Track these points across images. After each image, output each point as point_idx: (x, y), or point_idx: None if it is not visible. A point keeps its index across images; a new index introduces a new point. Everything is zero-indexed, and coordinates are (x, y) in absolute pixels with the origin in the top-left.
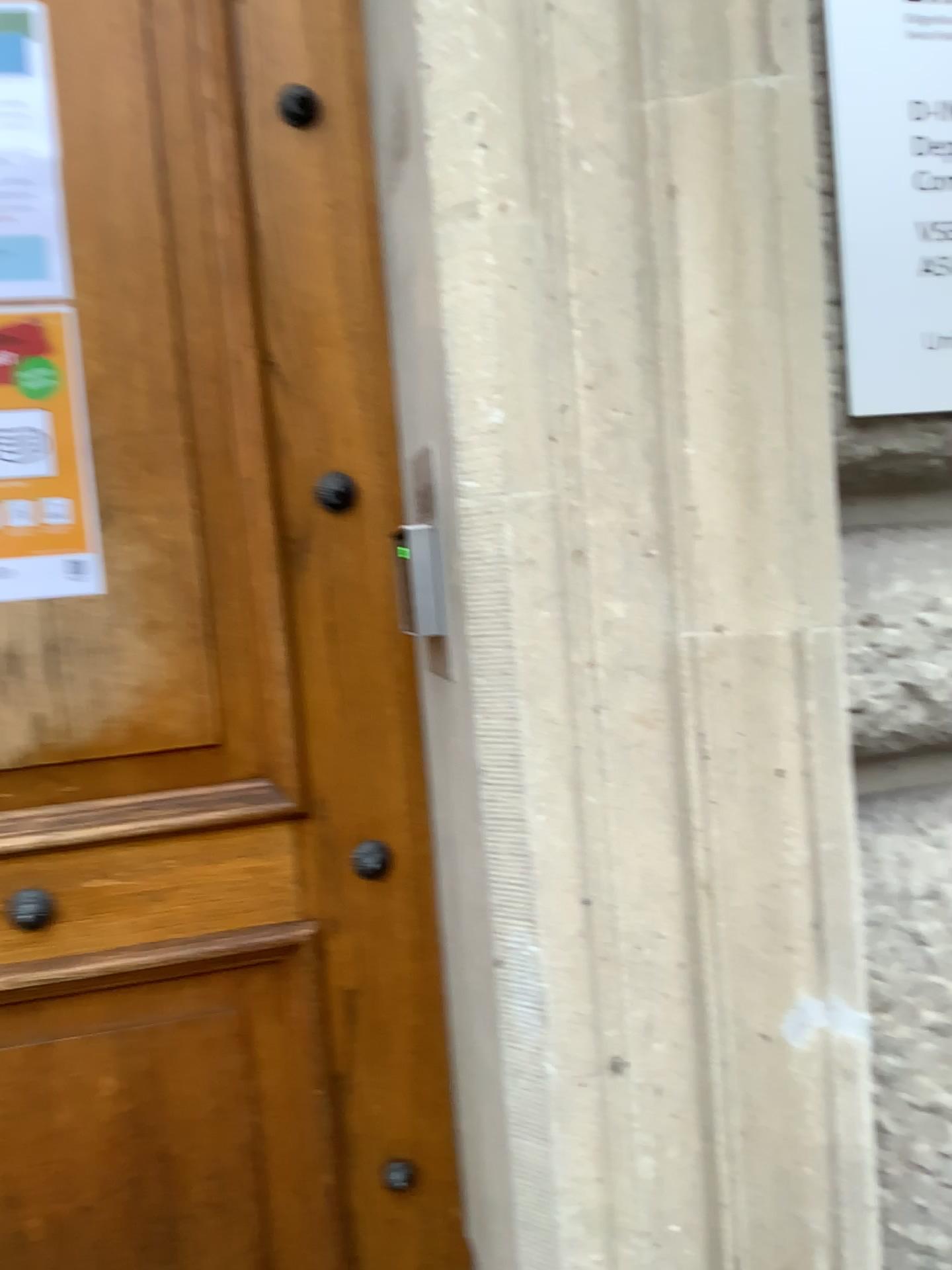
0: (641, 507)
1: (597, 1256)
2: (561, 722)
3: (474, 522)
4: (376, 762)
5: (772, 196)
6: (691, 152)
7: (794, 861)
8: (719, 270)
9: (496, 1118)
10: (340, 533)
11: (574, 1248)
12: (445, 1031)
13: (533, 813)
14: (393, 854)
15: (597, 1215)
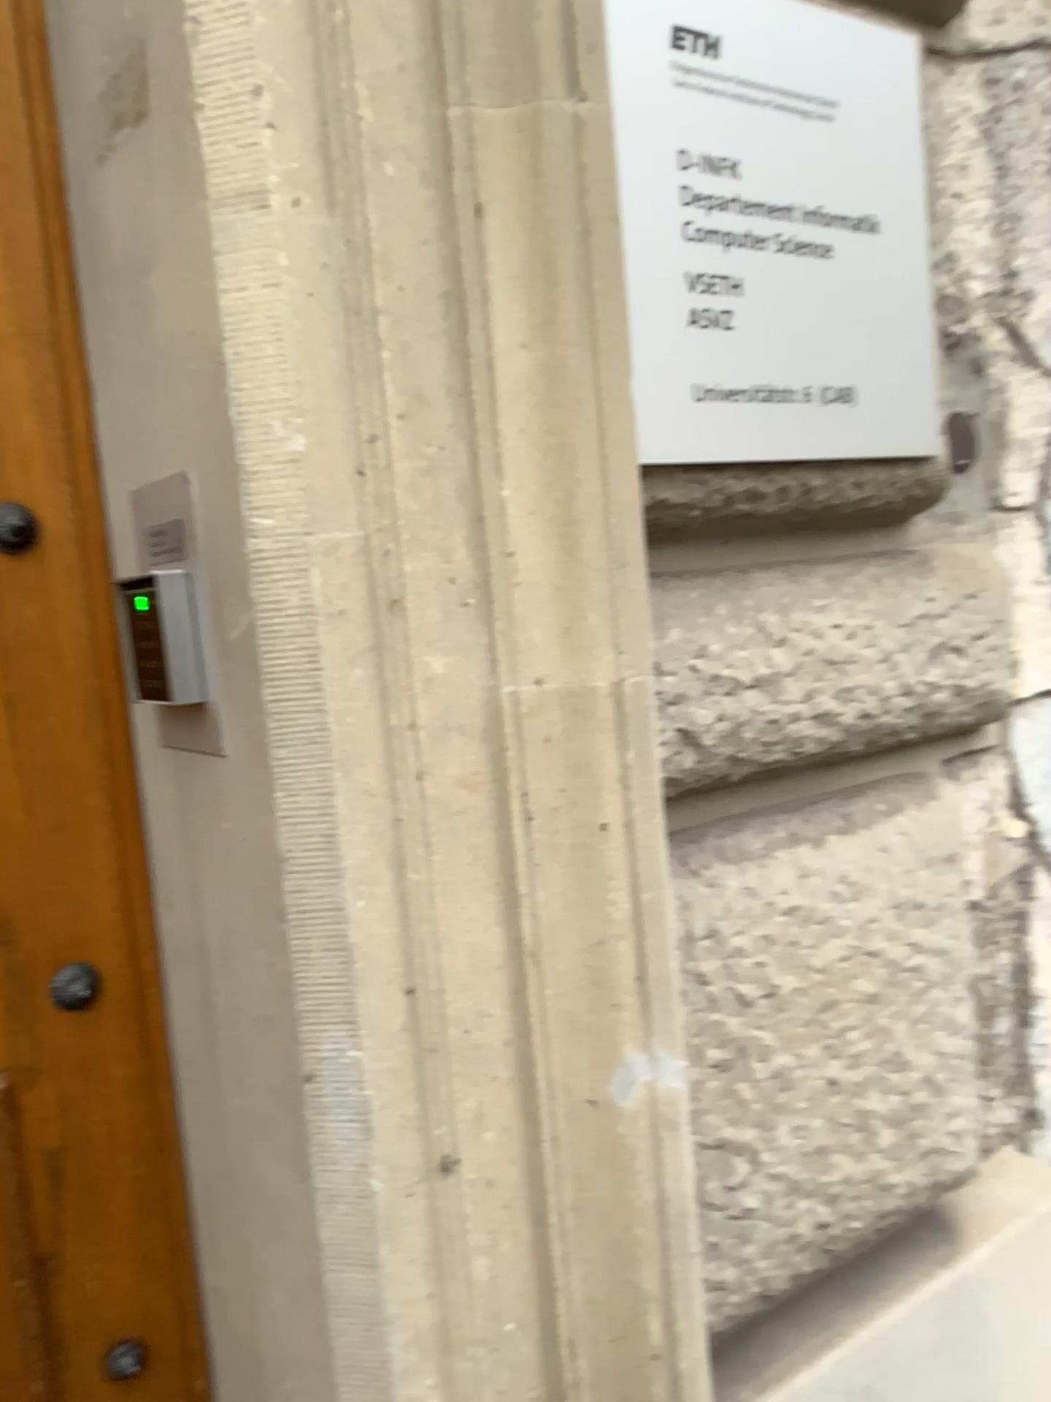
0: (455, 551)
1: (431, 1380)
2: (377, 793)
3: (271, 568)
4: (81, 864)
5: (583, 228)
6: (498, 170)
7: (618, 918)
8: (531, 301)
9: (308, 1255)
10: (24, 582)
11: (406, 1378)
12: (187, 1173)
13: (349, 900)
14: (105, 973)
15: (429, 1335)
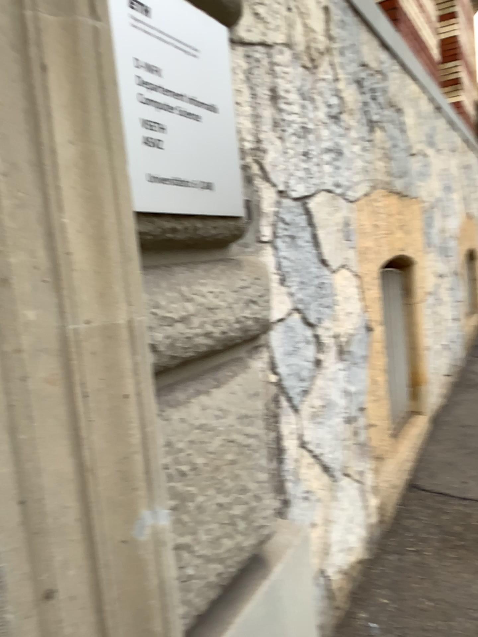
0: (38, 252)
1: None
2: None
3: None
4: None
5: (101, 86)
6: (54, 49)
7: (133, 441)
8: (75, 120)
9: None
10: None
11: None
12: None
13: None
14: None
15: None
